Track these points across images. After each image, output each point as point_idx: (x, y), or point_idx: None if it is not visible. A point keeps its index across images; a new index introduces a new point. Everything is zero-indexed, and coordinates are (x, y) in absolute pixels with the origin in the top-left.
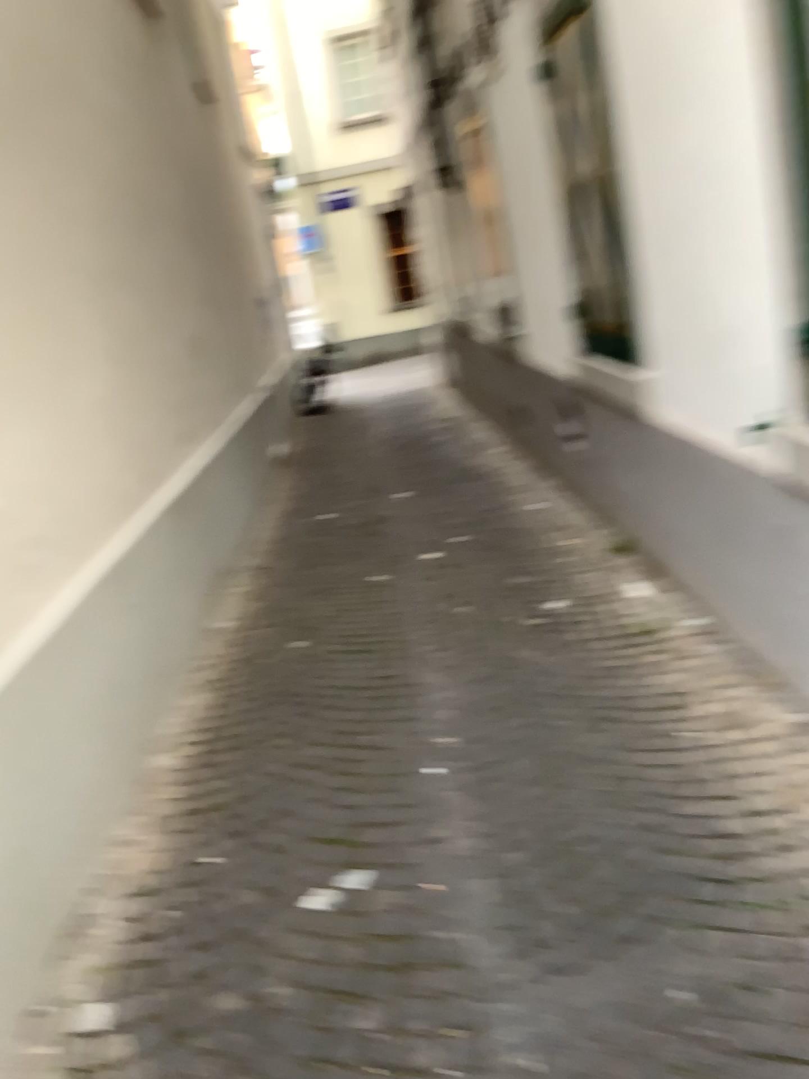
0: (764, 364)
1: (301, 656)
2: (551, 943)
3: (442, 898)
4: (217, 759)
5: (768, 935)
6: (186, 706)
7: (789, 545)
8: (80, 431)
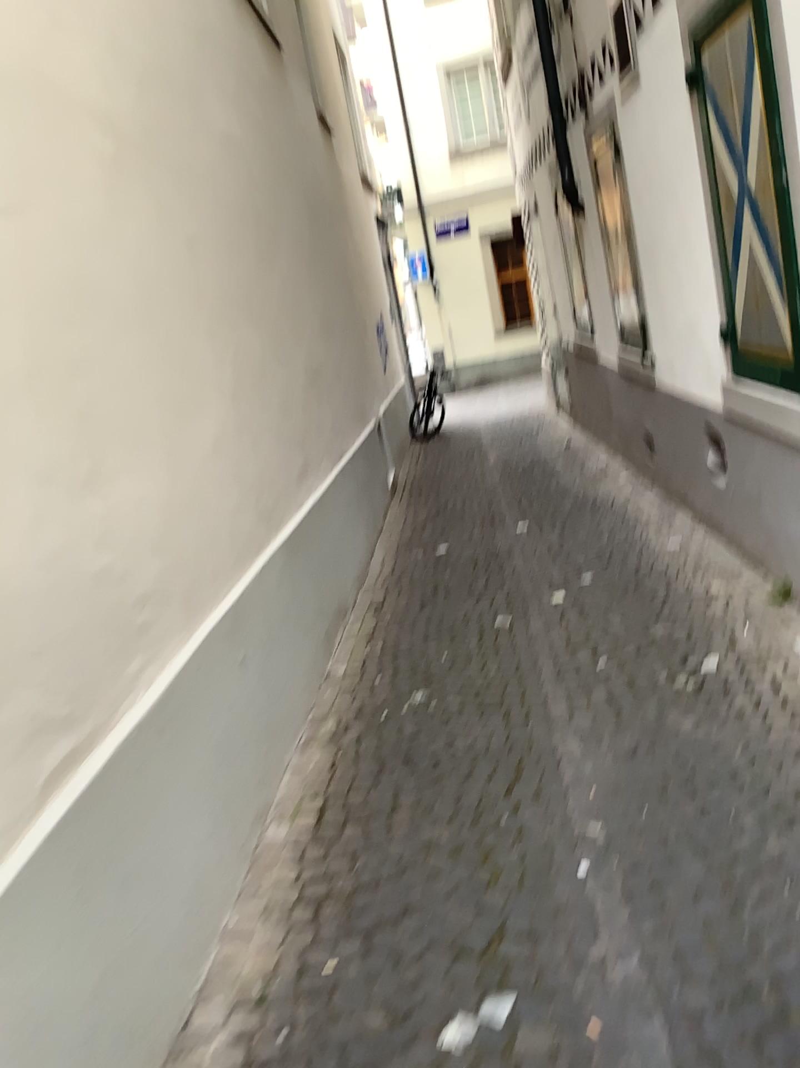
0: None
1: (423, 710)
2: None
3: (606, 1045)
4: (337, 833)
5: None
6: (304, 765)
7: None
8: (200, 475)
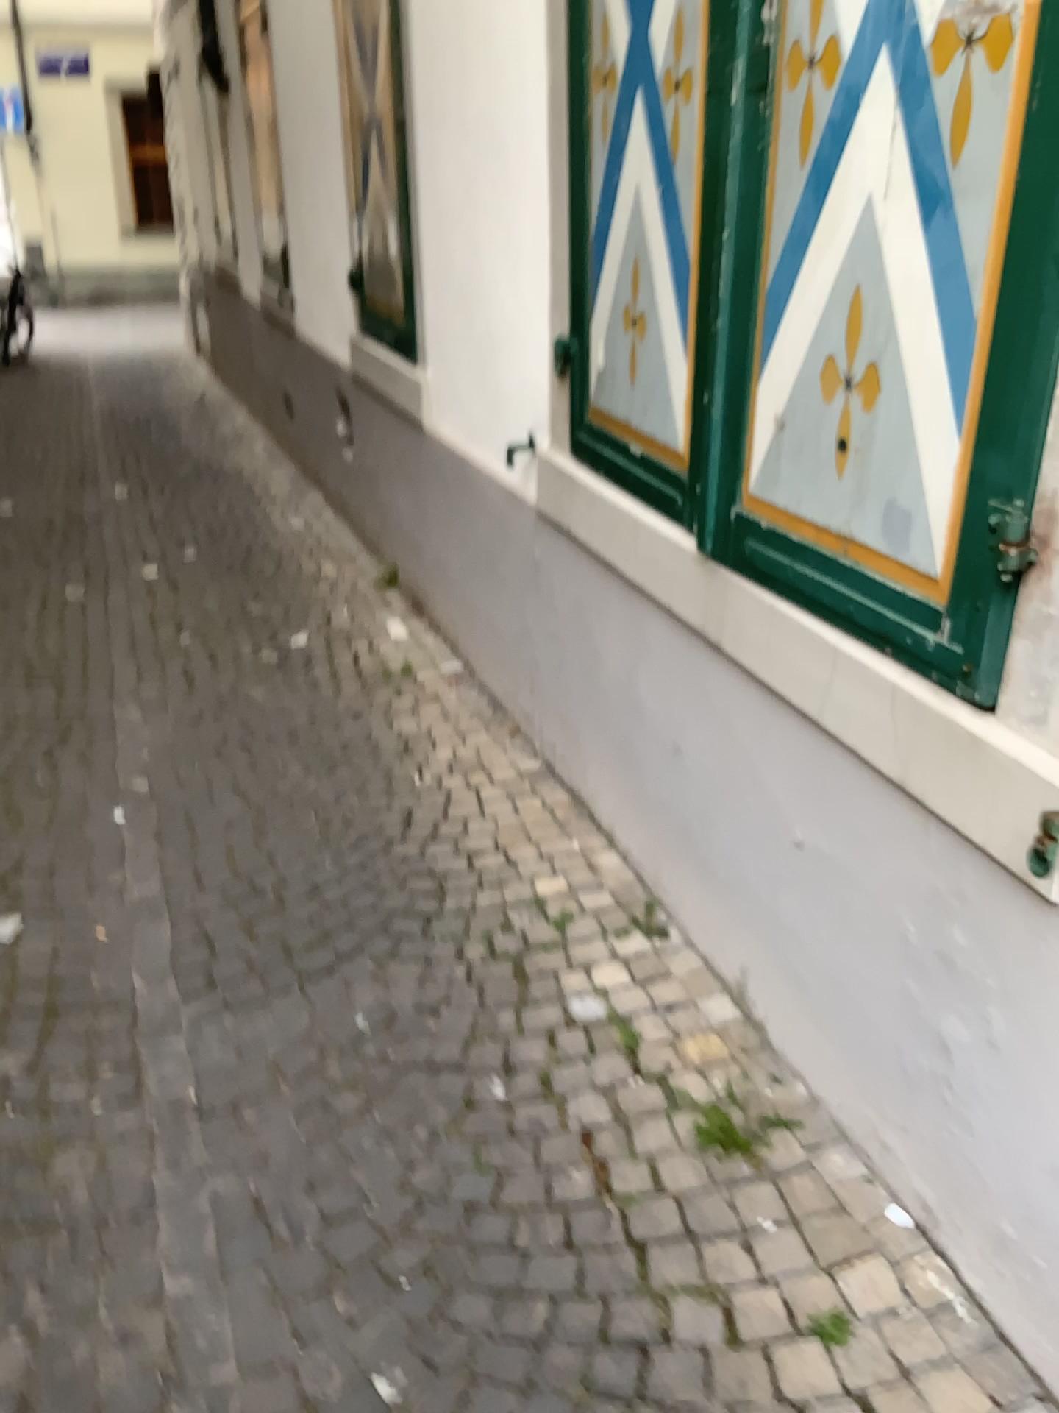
0: (526, 376)
1: None
2: (228, 980)
3: (110, 941)
4: None
5: (452, 963)
6: None
7: (536, 579)
8: None
